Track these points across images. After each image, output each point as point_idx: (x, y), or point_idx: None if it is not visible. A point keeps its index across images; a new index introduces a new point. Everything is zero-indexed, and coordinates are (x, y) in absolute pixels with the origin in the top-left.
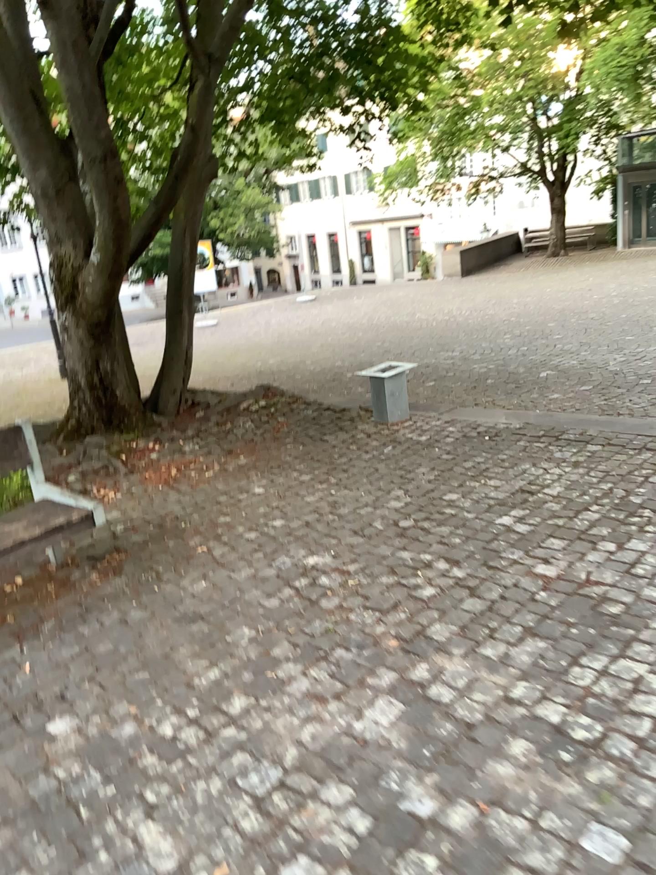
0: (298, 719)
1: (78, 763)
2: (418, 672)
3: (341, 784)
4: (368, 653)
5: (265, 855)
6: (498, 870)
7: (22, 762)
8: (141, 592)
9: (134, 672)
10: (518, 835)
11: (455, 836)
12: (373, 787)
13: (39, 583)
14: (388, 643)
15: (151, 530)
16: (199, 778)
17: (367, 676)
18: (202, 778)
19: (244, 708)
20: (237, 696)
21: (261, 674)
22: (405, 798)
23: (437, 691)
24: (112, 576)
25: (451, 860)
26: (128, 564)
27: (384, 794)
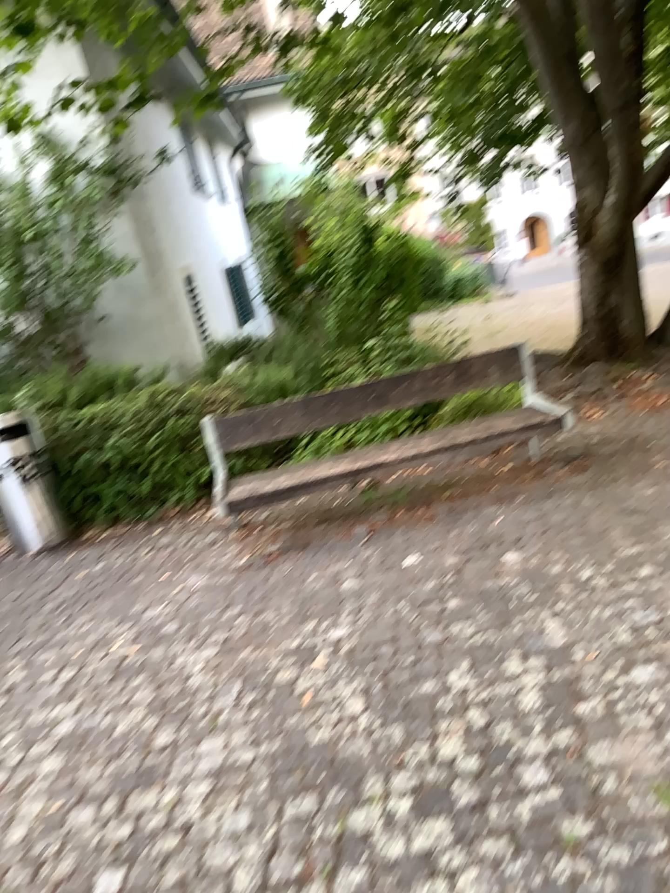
0: None
1: (517, 581)
2: None
3: None
4: None
5: (625, 658)
6: None
7: (482, 572)
8: (595, 489)
9: (571, 539)
10: None
11: None
12: None
13: (520, 471)
14: None
15: (619, 446)
16: (595, 609)
17: None
18: (597, 609)
19: (646, 577)
20: (644, 569)
21: None
22: None
23: None
24: (576, 475)
25: None
26: (591, 468)
27: None
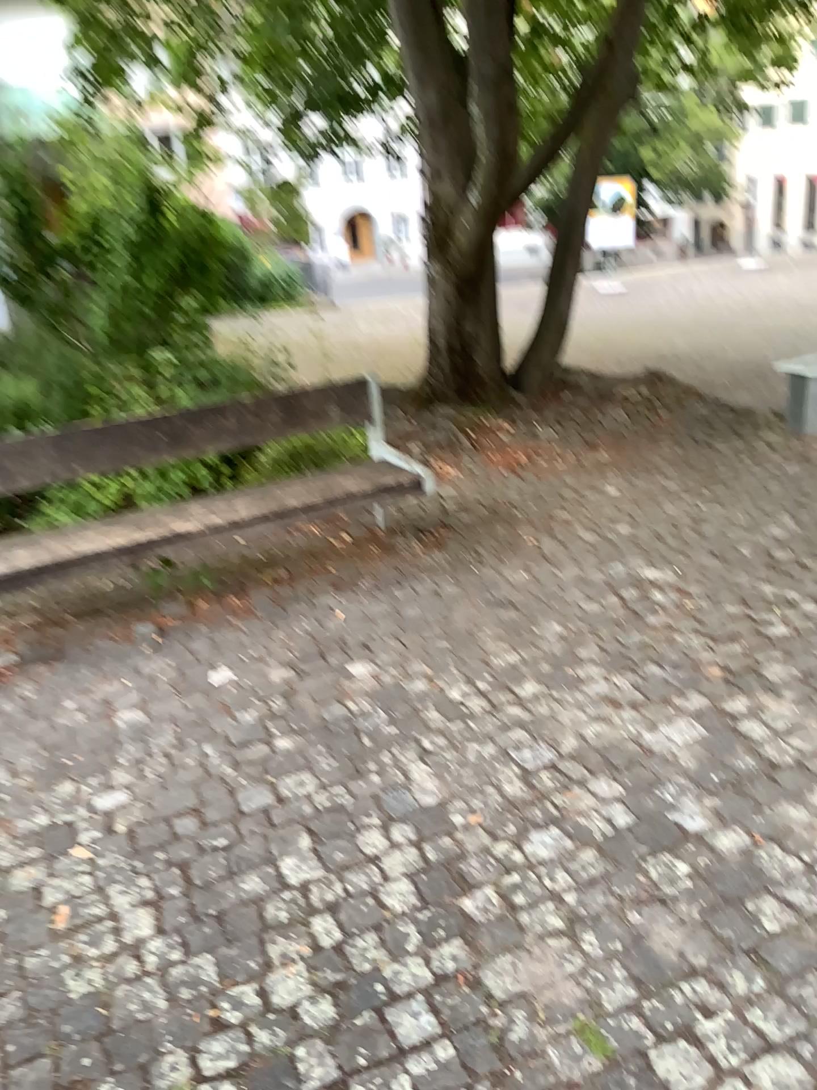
0: (586, 716)
1: (369, 703)
2: (732, 704)
3: (612, 781)
4: (681, 674)
5: (519, 817)
6: (749, 893)
7: (321, 691)
8: (459, 569)
9: (436, 640)
10: (784, 871)
11: (715, 853)
12: (644, 793)
13: (363, 542)
14: (708, 670)
15: (483, 511)
16: (475, 743)
17: (673, 694)
18: (478, 742)
19: (533, 694)
20: (530, 683)
21: (560, 669)
22: (674, 809)
23: (747, 725)
24: (434, 548)
25: (702, 871)
26: (452, 540)
27: (653, 801)
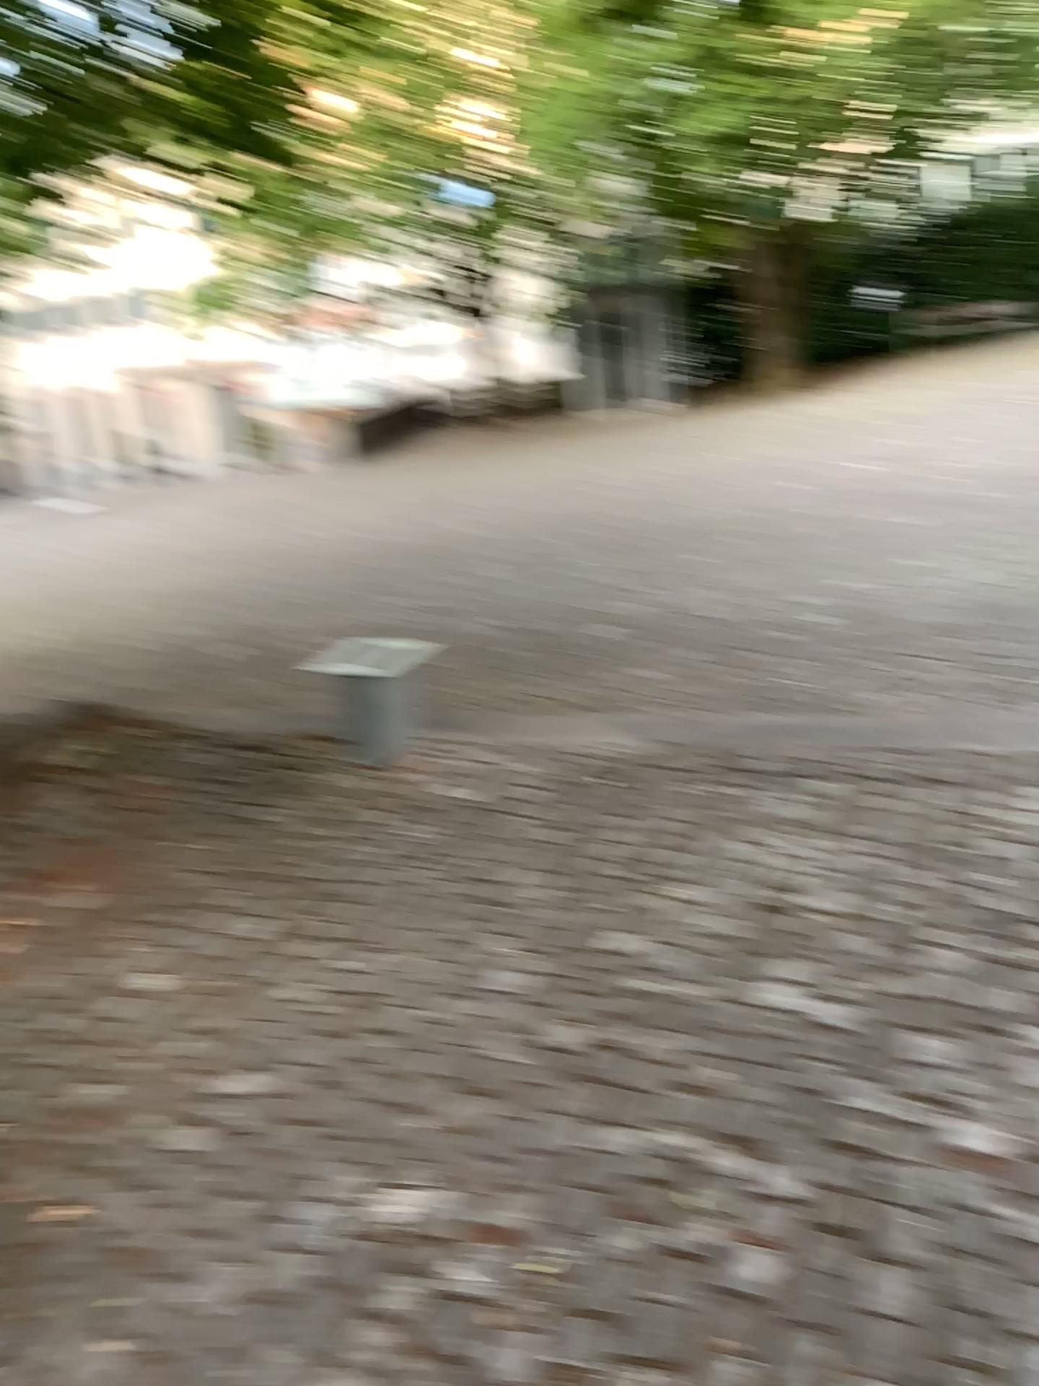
0: None
1: None
2: None
3: None
4: None
5: None
6: None
7: None
8: None
9: None
10: None
11: None
12: None
13: None
14: None
15: None
16: None
17: None
18: None
19: None
20: None
21: None
22: None
23: None
24: None
25: None
26: None
27: None
